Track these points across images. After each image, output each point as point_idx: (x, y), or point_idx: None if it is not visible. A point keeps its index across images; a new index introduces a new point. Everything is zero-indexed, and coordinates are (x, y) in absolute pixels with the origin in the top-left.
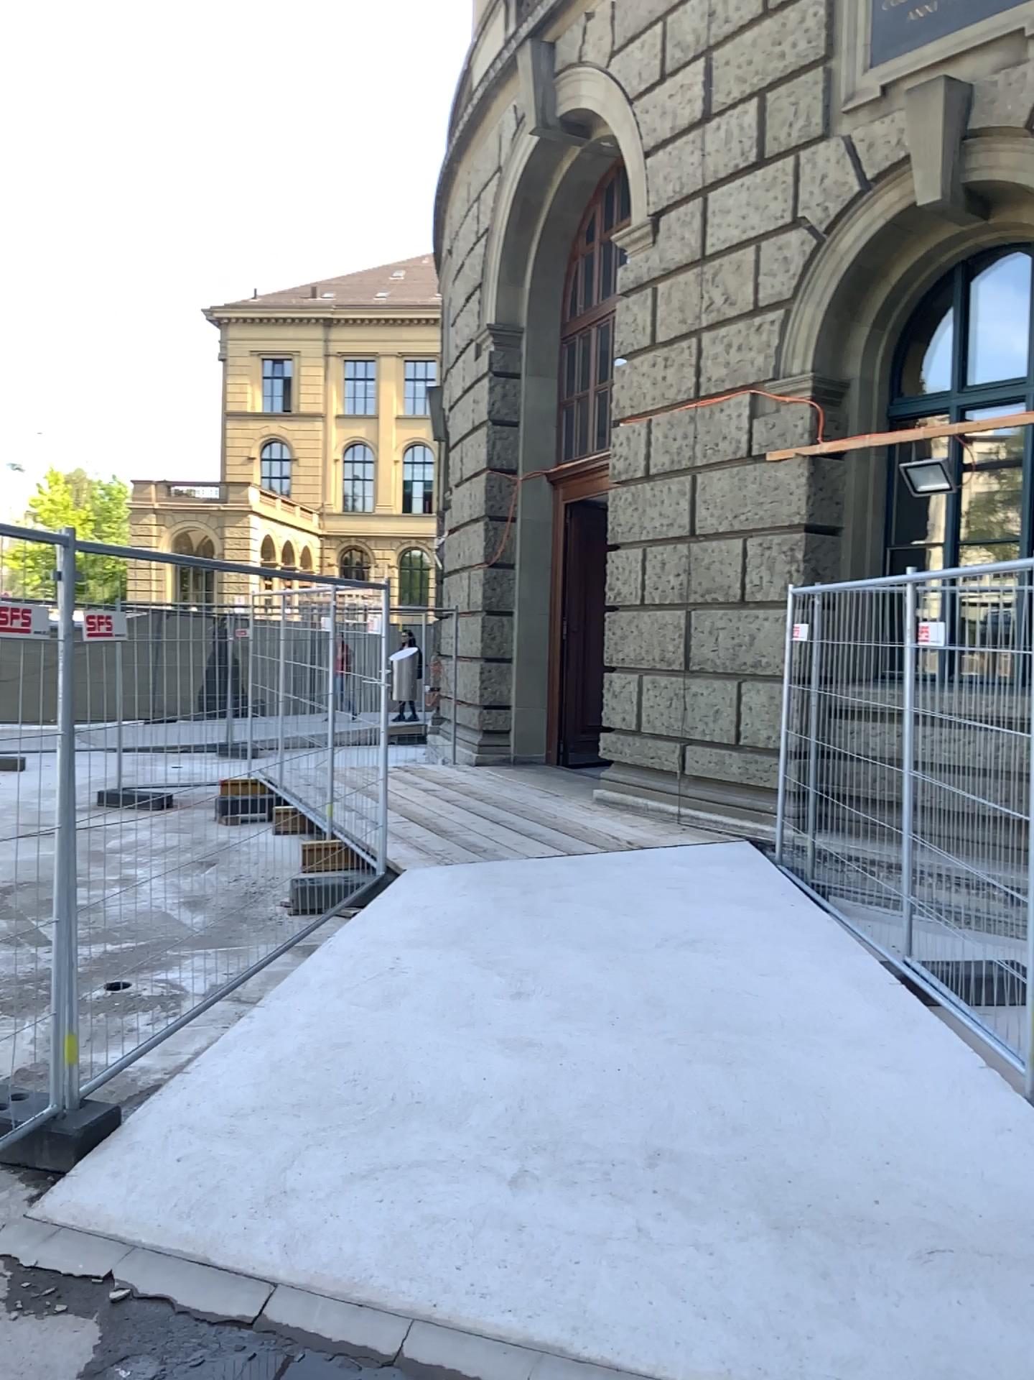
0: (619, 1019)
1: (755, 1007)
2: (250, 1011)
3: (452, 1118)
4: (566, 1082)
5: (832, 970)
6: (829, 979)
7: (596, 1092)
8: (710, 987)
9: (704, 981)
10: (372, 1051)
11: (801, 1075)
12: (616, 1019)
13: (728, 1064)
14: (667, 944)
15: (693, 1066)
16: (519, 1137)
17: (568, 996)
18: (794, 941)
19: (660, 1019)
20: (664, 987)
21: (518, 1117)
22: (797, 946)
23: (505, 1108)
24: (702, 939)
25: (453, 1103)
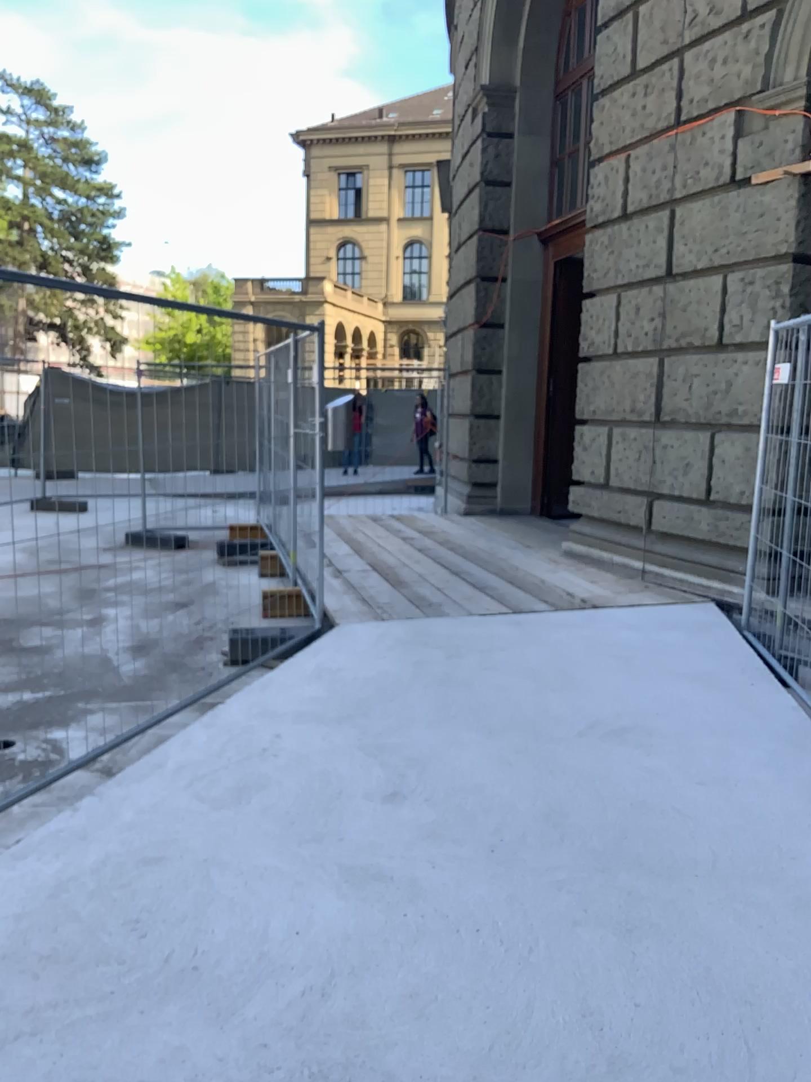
0: (498, 846)
1: (681, 837)
2: (91, 795)
3: (220, 1008)
4: (397, 951)
5: (789, 785)
6: (784, 796)
7: (432, 974)
8: (627, 802)
9: (620, 792)
10: (177, 875)
11: (725, 967)
12: (494, 846)
13: (625, 936)
14: (587, 735)
15: (577, 935)
16: (297, 1054)
17: (447, 805)
18: (745, 737)
19: (551, 851)
20: (568, 798)
21: (308, 1016)
22: (748, 745)
23: (297, 994)
24: (631, 729)
25: (234, 978)
